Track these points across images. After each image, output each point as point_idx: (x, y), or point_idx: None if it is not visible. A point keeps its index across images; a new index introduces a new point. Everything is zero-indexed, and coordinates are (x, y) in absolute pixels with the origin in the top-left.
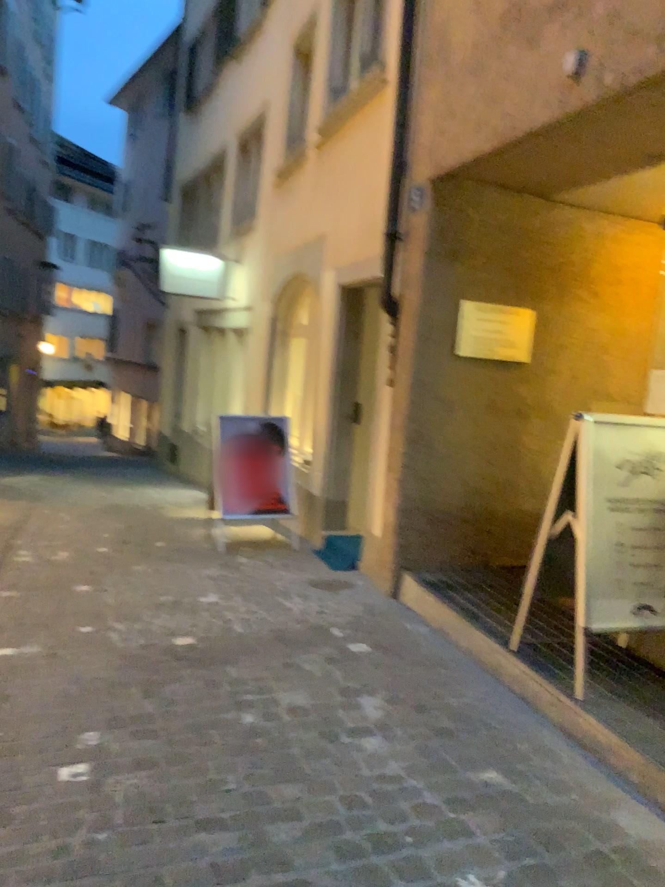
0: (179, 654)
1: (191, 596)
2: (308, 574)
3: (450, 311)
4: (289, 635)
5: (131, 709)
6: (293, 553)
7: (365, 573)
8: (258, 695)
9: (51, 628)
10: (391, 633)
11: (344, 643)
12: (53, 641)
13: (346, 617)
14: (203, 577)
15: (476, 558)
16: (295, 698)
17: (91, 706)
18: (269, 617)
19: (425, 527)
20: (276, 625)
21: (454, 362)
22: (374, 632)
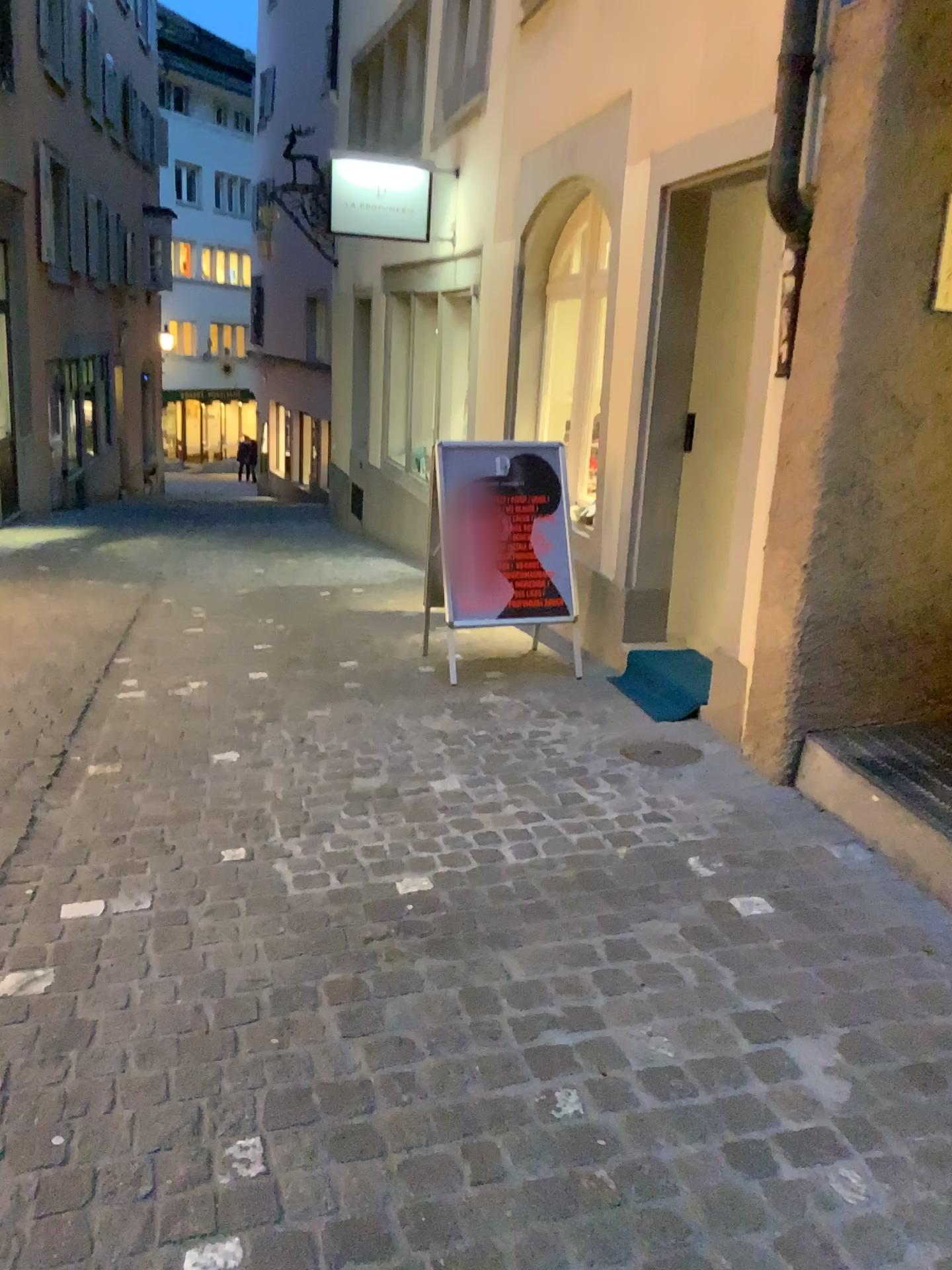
0: (406, 919)
1: (414, 780)
2: (616, 728)
3: (925, 216)
4: (610, 872)
5: (322, 1076)
6: (581, 683)
7: (722, 729)
8: (577, 1036)
9: (166, 855)
10: (807, 869)
11: (722, 893)
12: (168, 888)
13: (711, 828)
14: (431, 737)
15: (940, 705)
16: (657, 1047)
17: (242, 1062)
18: (564, 828)
19: (851, 652)
20: (582, 848)
21: (926, 326)
22: (772, 865)
